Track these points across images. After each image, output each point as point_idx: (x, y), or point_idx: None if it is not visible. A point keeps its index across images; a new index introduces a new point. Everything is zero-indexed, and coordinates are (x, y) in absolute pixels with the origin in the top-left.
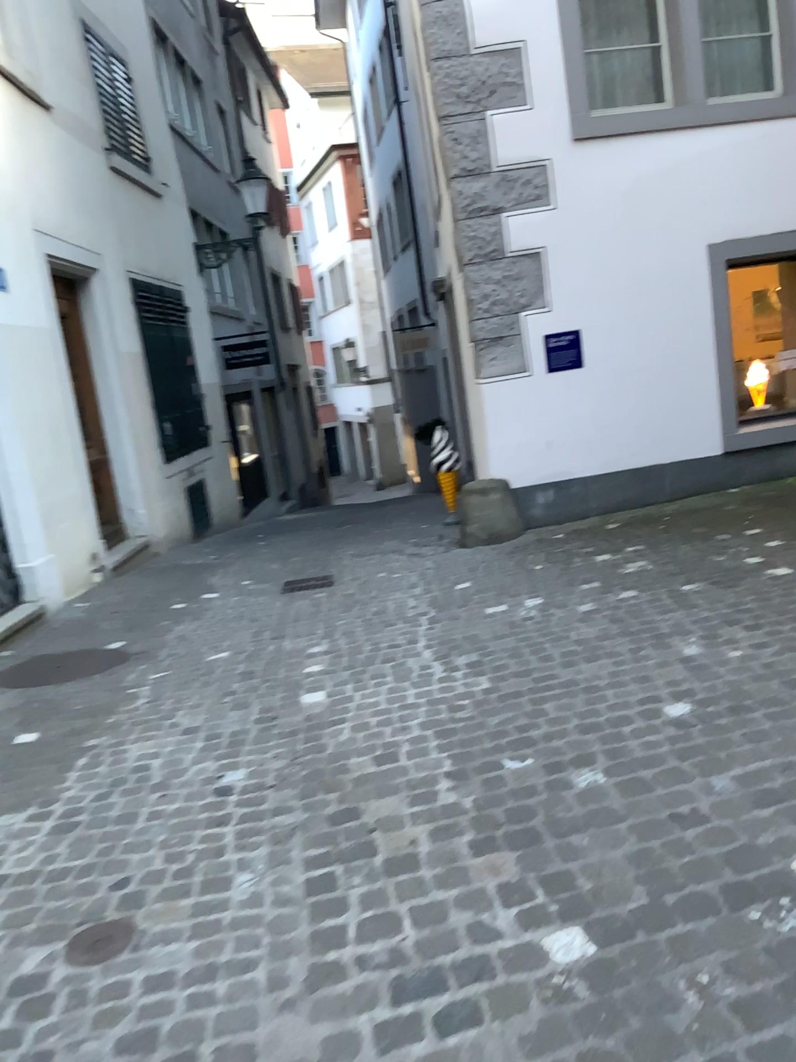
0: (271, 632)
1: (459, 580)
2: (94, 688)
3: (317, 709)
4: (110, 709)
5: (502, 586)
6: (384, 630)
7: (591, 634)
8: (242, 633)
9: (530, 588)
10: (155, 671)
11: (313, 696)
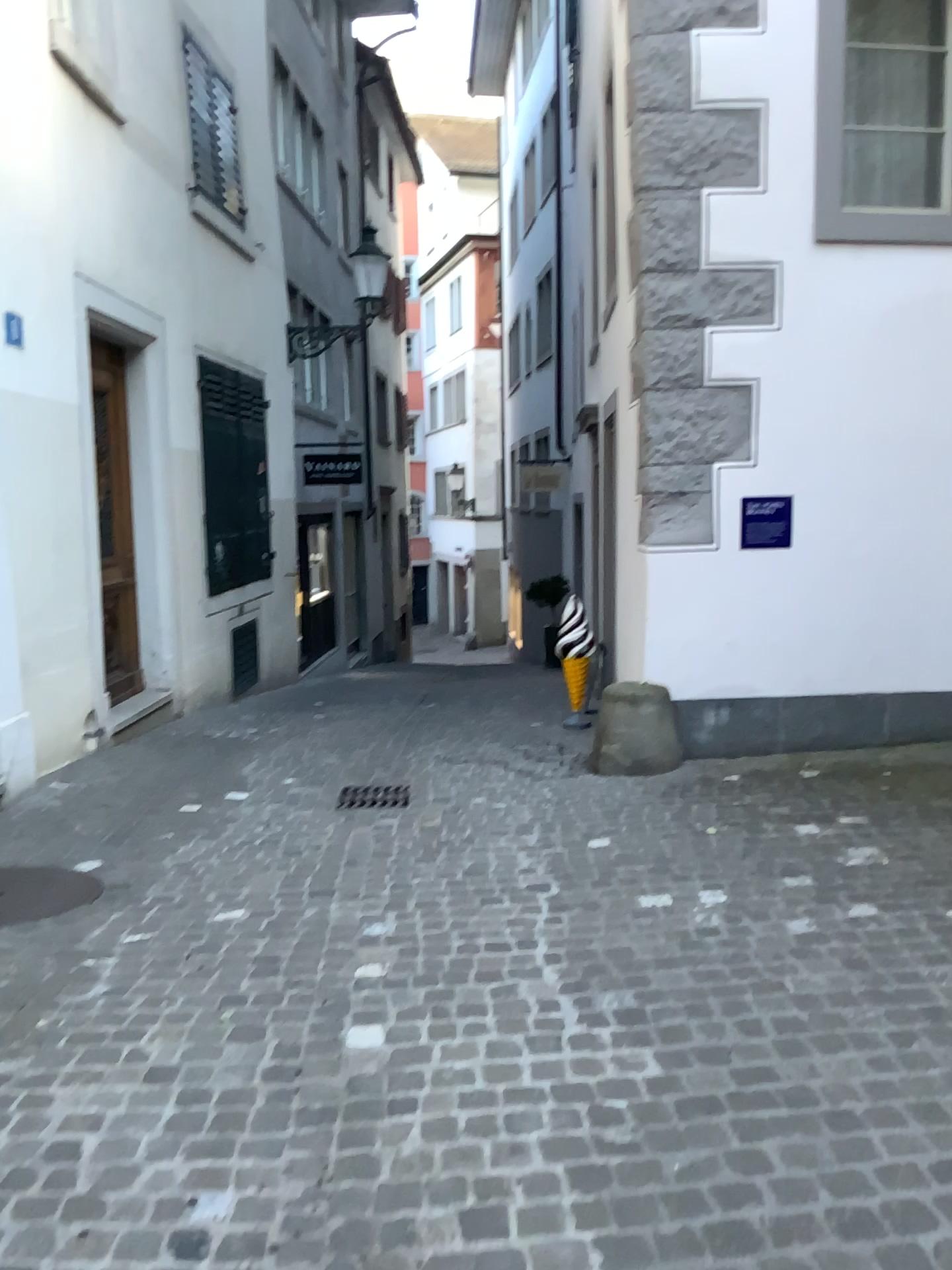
0: (313, 884)
1: (595, 837)
2: (32, 952)
3: (369, 1067)
4: (45, 1002)
5: (661, 859)
6: (482, 909)
7: (815, 984)
8: (271, 877)
9: (703, 869)
10: (132, 930)
11: (364, 1036)
